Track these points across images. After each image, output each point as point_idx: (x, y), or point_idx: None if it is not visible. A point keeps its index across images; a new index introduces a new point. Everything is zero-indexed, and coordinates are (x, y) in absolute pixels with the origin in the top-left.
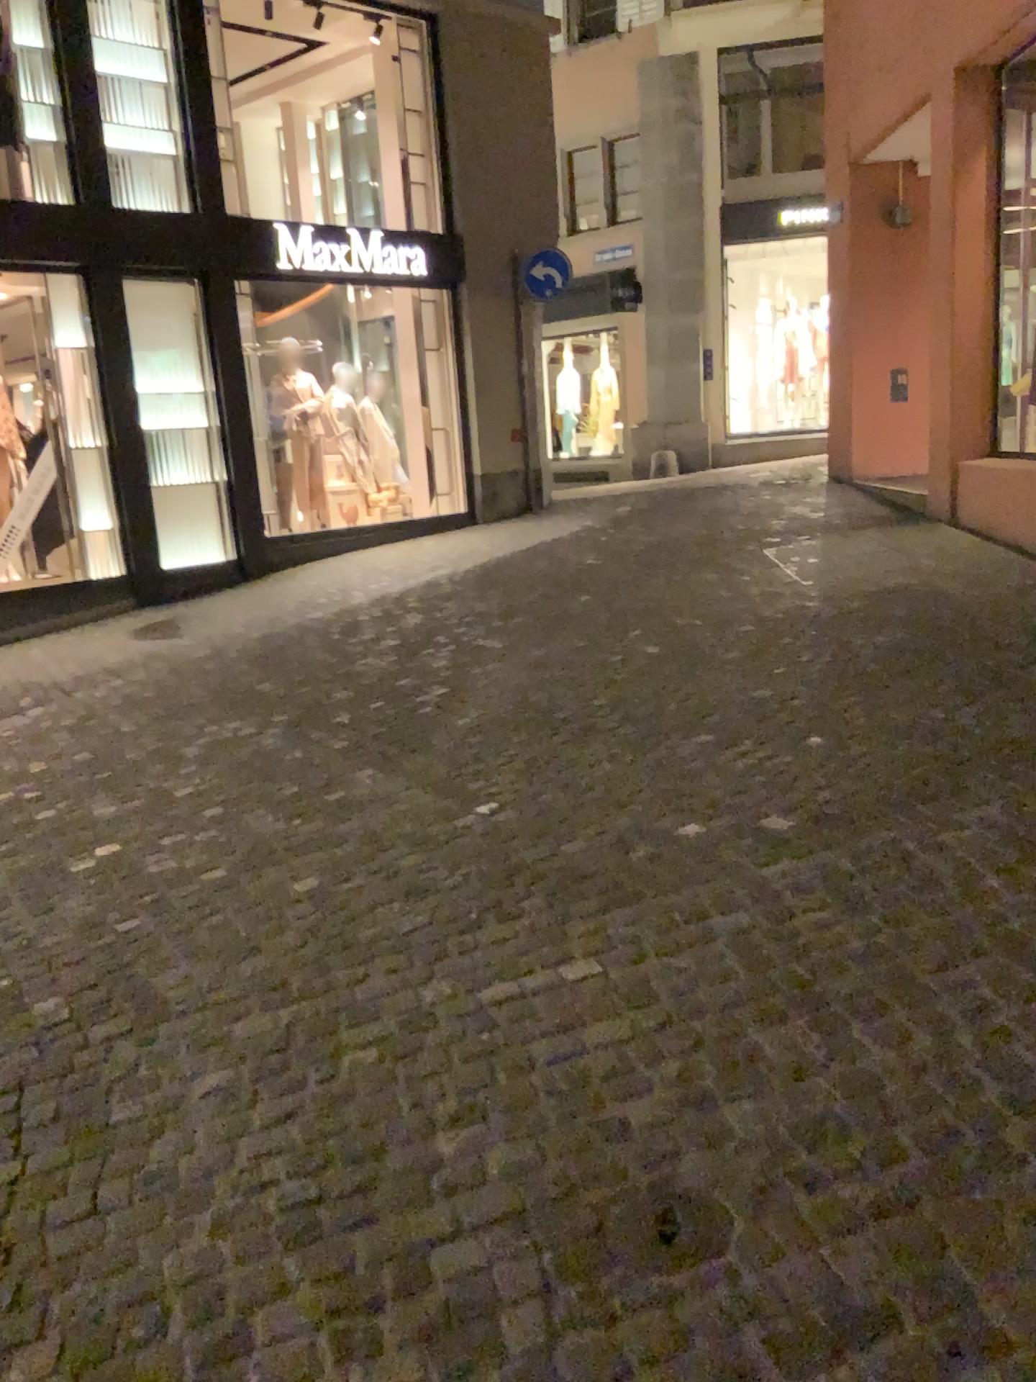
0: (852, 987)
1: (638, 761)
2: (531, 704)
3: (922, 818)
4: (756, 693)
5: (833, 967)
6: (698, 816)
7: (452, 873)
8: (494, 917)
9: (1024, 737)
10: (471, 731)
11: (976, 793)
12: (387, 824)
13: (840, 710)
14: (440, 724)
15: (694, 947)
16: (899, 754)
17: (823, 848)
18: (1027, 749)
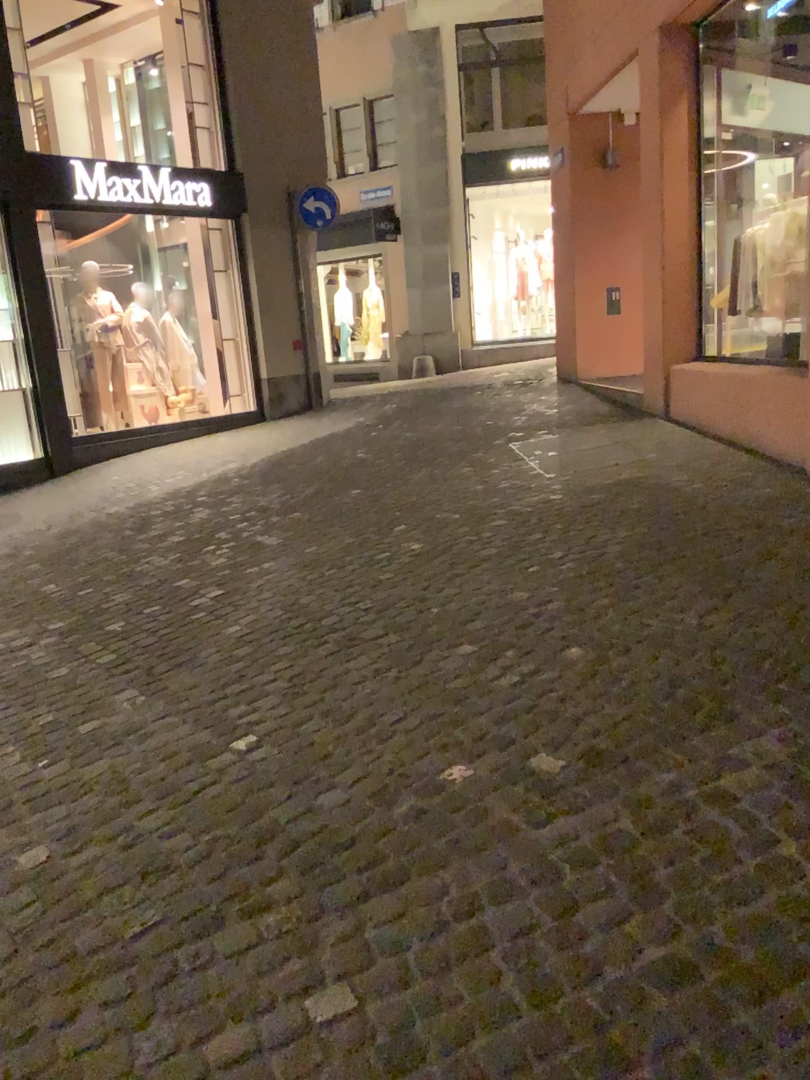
0: (660, 1037)
1: (401, 681)
2: (299, 610)
3: (698, 757)
4: (515, 599)
5: (633, 1001)
6: (463, 755)
7: (199, 835)
8: (237, 910)
9: (782, 649)
10: (238, 642)
11: (749, 724)
12: (140, 763)
13: (597, 617)
14: (208, 633)
15: (466, 961)
16: (661, 671)
17: (599, 801)
18: (788, 663)
